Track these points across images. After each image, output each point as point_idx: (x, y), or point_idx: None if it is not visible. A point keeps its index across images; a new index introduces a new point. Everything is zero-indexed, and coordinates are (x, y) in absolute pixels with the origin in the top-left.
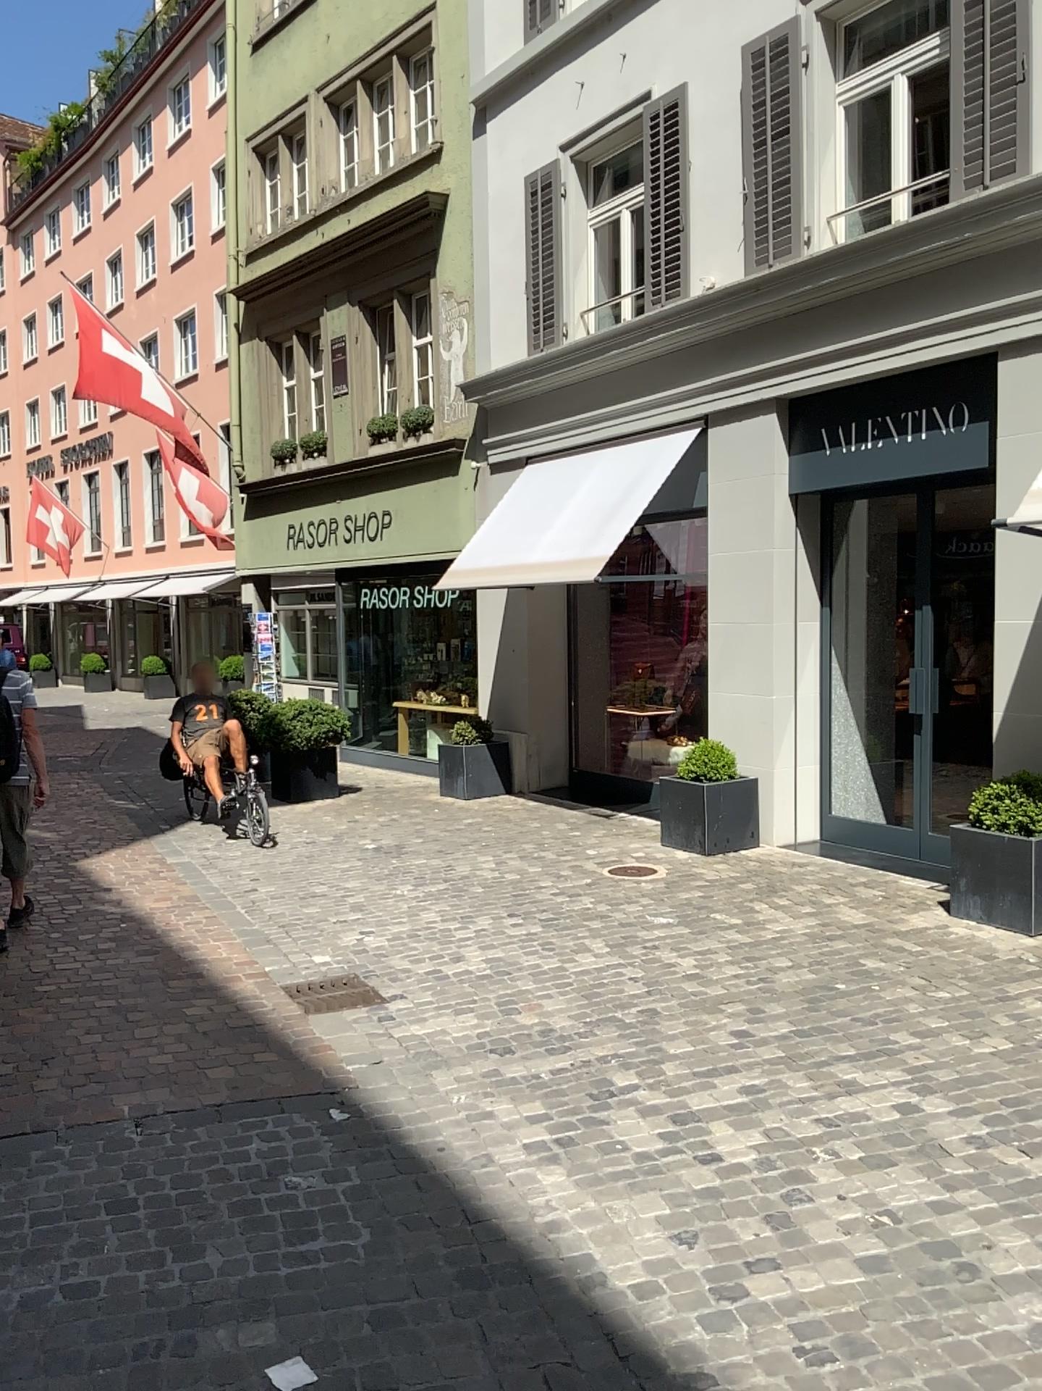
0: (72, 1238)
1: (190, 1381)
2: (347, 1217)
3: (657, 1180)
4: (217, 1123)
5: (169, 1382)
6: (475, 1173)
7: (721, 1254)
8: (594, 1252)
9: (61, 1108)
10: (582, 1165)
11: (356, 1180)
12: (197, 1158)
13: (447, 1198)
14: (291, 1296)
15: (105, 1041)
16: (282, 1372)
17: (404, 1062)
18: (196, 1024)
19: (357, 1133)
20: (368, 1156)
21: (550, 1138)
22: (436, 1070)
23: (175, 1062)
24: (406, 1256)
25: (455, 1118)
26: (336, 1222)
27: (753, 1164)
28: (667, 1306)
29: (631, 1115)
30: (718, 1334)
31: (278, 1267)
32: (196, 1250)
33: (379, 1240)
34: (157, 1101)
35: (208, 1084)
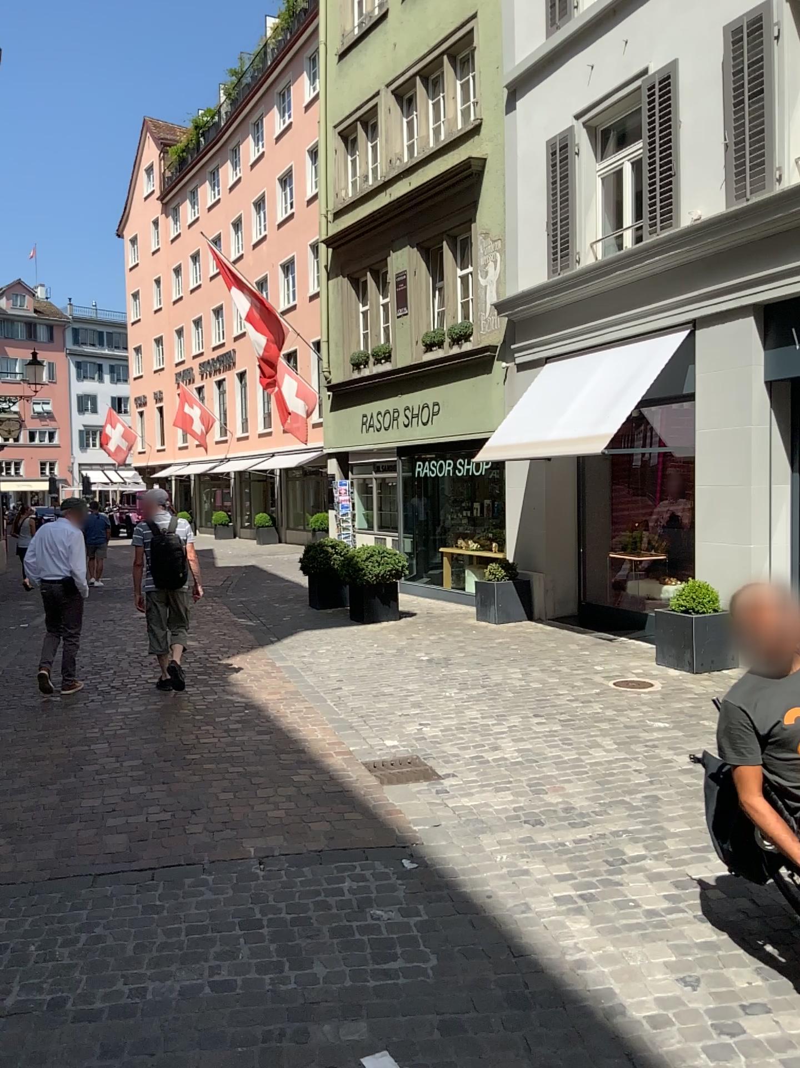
0: (215, 943)
1: (302, 1059)
2: (416, 943)
3: (661, 931)
4: (316, 864)
5: (286, 1058)
6: (514, 915)
7: (717, 996)
8: (612, 986)
9: (205, 846)
10: (600, 915)
11: (422, 915)
12: (303, 889)
13: (492, 934)
14: (375, 1000)
15: (235, 797)
16: (370, 1058)
17: (456, 825)
18: (300, 789)
19: (422, 878)
20: (431, 896)
21: (573, 892)
22: (481, 833)
23: (286, 816)
24: (463, 977)
25: (497, 872)
26: (408, 947)
27: (741, 924)
28: (673, 1034)
29: (638, 878)
30: (716, 1060)
31: (365, 977)
32: (304, 959)
33: (441, 963)
34: (273, 845)
35: (310, 835)
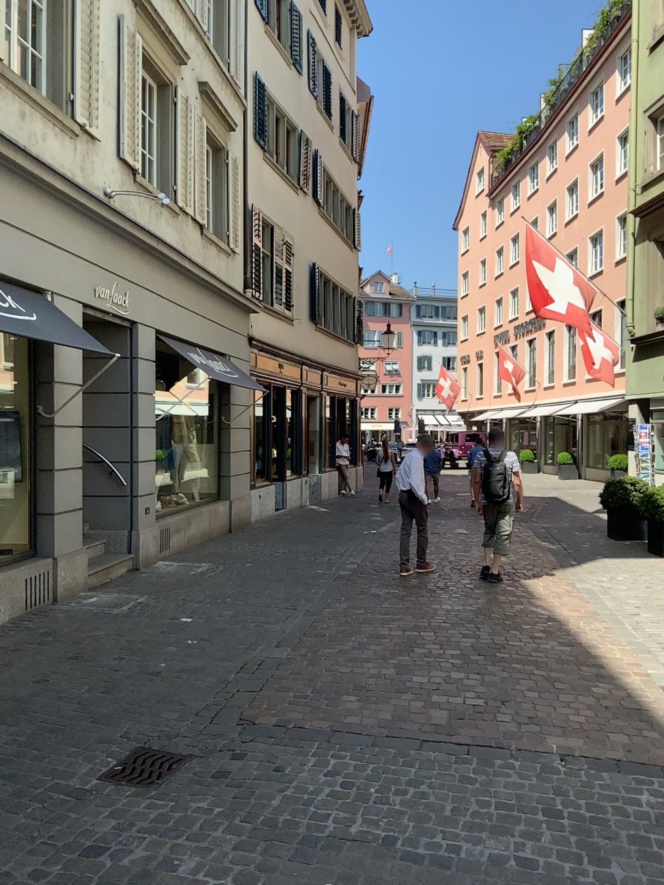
0: (519, 824)
1: None
2: None
3: None
4: (614, 772)
5: None
6: None
7: None
8: None
9: (512, 734)
10: None
11: None
12: (602, 794)
13: None
14: None
15: (539, 696)
16: None
17: None
18: (599, 699)
19: None
20: None
21: None
22: None
23: (585, 722)
24: None
25: None
26: None
27: None
28: None
29: None
30: None
31: None
32: (602, 860)
33: None
34: (573, 746)
35: (608, 743)
